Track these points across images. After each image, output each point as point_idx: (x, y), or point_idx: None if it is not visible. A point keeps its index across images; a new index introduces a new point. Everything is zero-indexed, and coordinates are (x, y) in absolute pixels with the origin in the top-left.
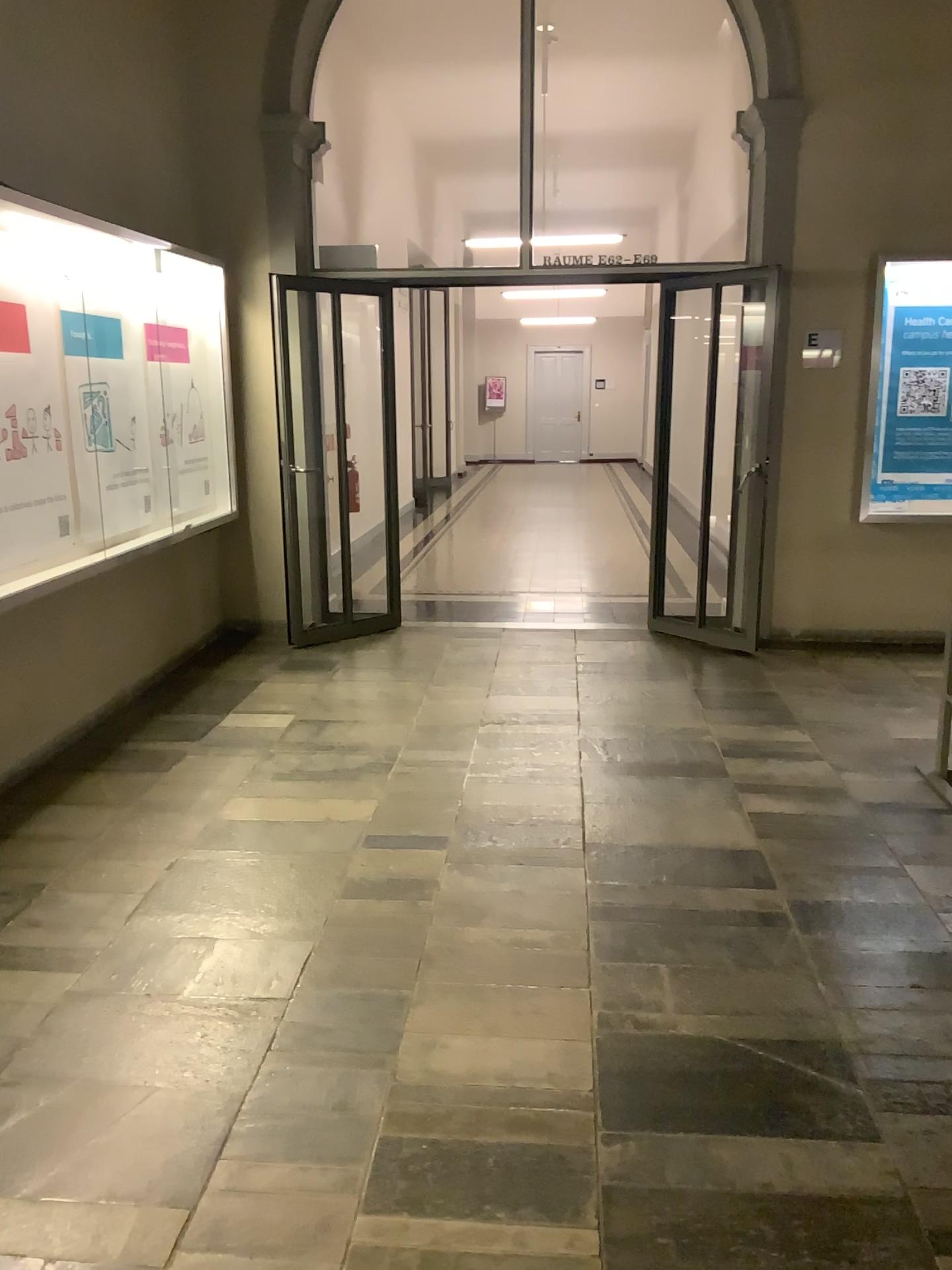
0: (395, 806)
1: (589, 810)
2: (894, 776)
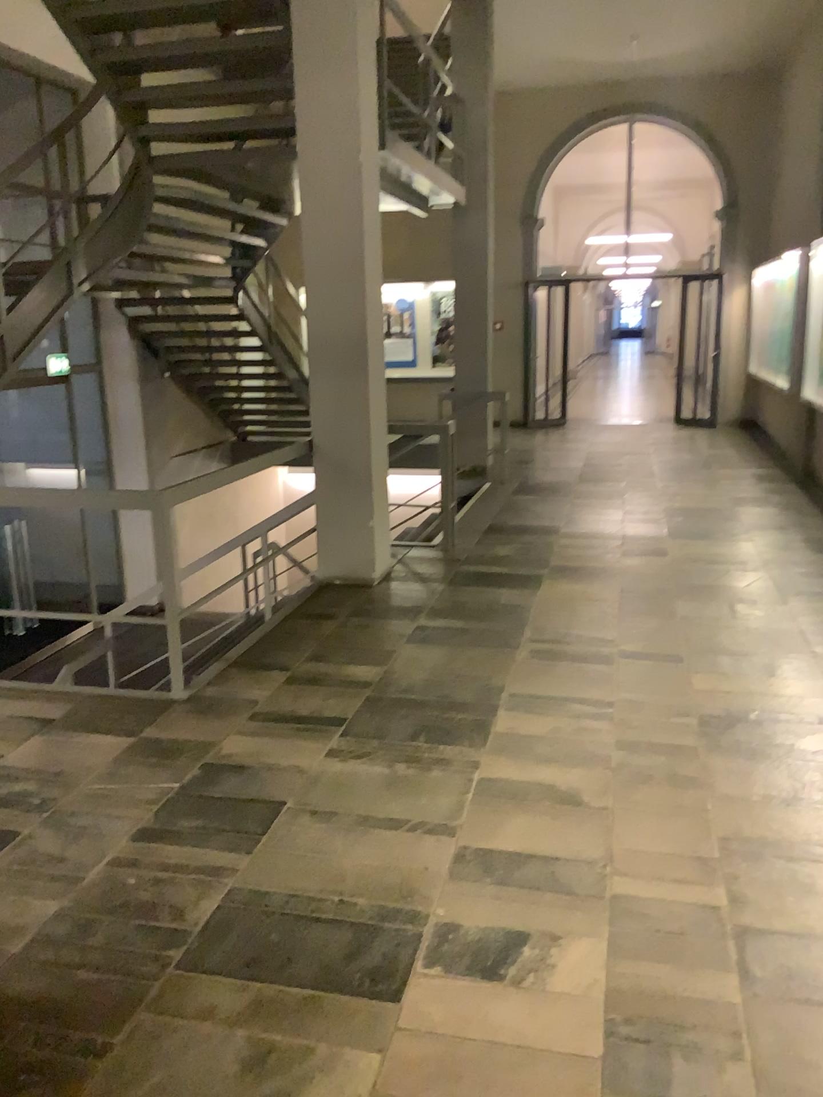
0: (674, 682)
1: (510, 672)
2: (227, 686)
